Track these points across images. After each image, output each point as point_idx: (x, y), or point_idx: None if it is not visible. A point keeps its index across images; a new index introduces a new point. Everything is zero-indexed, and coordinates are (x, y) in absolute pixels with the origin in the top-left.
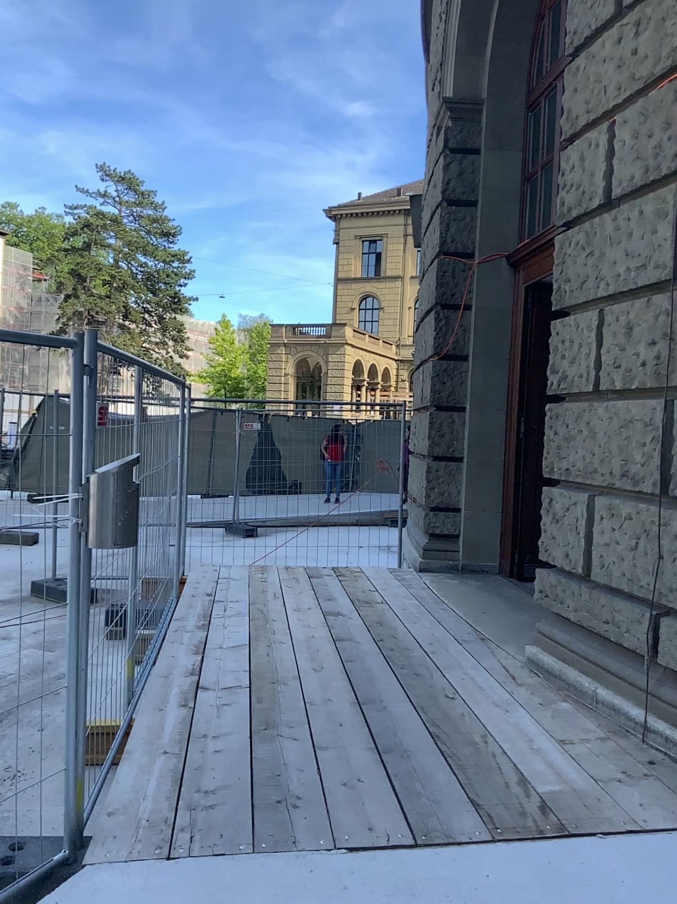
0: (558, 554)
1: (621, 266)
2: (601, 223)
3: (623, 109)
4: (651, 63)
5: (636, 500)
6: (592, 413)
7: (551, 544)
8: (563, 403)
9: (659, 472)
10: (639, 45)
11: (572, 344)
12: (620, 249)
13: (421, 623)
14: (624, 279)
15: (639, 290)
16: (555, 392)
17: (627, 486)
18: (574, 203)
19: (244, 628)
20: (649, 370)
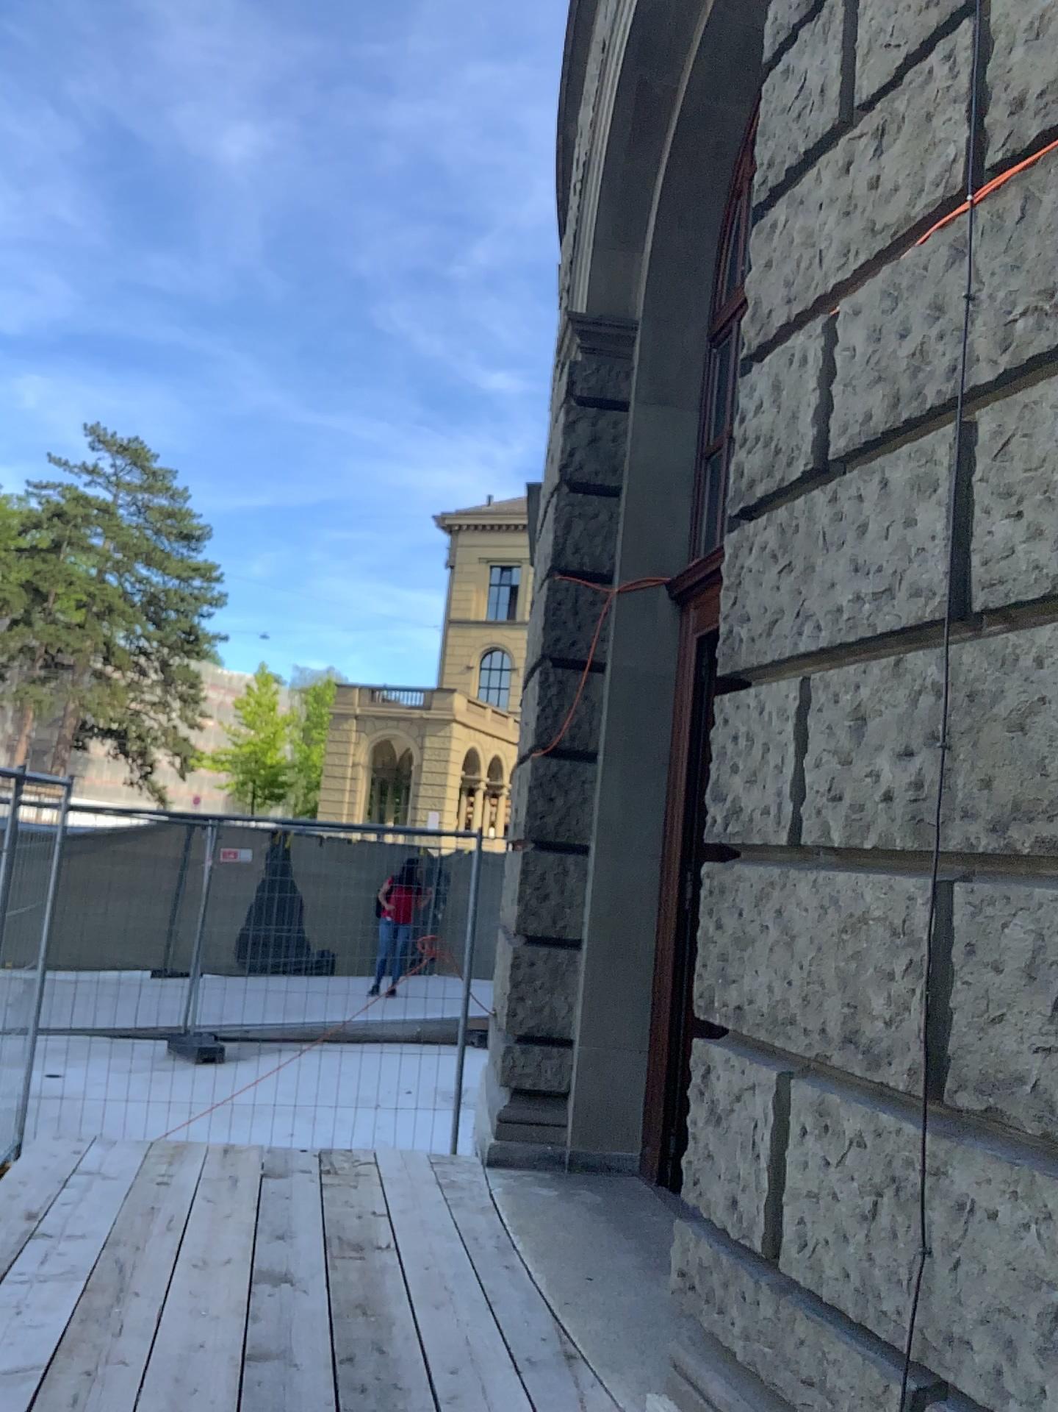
0: (715, 1193)
1: (843, 591)
2: (809, 506)
3: (850, 293)
4: (903, 204)
5: (869, 1104)
6: (784, 894)
7: (702, 1166)
8: (733, 864)
9: (917, 1047)
10: (880, 173)
11: (751, 745)
12: (842, 557)
13: (445, 1308)
14: (847, 616)
15: (877, 639)
16: (719, 841)
17: (851, 1069)
18: (764, 473)
19: (60, 1311)
20: (897, 812)
